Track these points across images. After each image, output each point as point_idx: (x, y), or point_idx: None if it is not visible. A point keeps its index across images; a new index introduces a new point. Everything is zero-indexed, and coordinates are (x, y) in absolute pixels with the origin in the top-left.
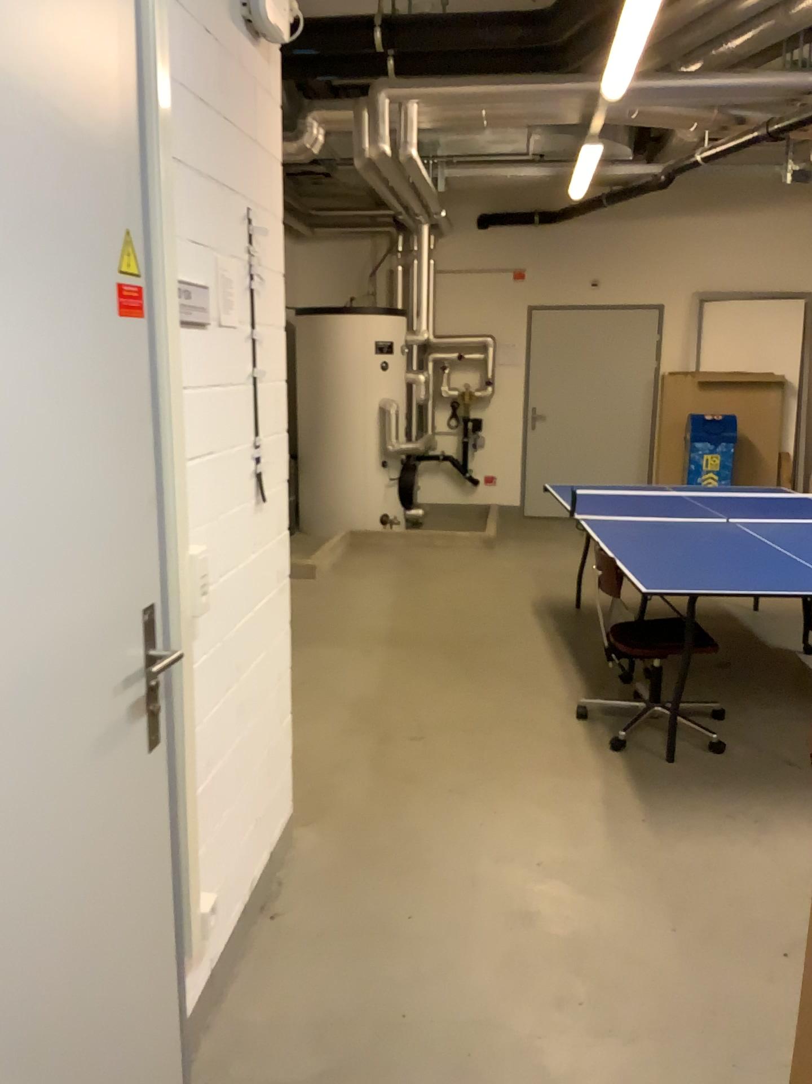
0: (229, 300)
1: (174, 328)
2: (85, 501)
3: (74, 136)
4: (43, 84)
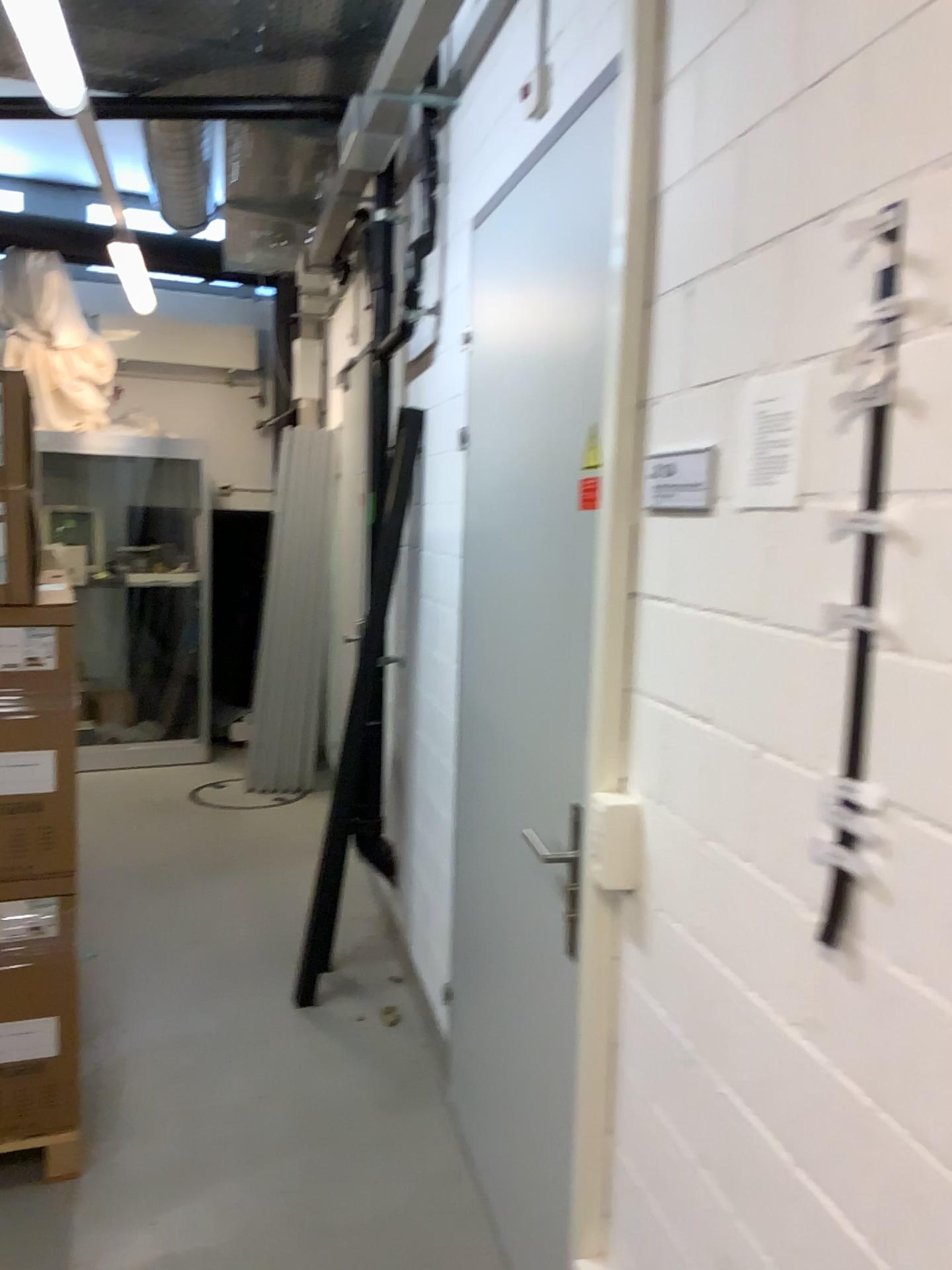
0: (780, 456)
1: (624, 515)
2: (545, 657)
3: (560, 367)
4: (553, 344)
